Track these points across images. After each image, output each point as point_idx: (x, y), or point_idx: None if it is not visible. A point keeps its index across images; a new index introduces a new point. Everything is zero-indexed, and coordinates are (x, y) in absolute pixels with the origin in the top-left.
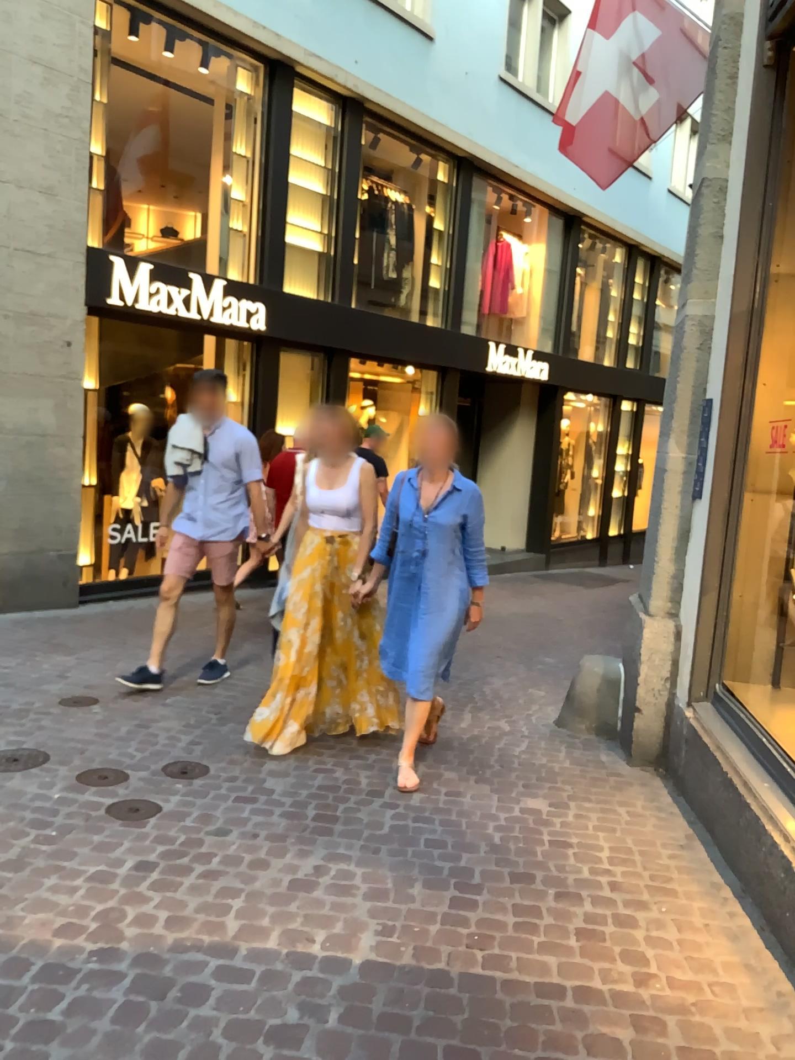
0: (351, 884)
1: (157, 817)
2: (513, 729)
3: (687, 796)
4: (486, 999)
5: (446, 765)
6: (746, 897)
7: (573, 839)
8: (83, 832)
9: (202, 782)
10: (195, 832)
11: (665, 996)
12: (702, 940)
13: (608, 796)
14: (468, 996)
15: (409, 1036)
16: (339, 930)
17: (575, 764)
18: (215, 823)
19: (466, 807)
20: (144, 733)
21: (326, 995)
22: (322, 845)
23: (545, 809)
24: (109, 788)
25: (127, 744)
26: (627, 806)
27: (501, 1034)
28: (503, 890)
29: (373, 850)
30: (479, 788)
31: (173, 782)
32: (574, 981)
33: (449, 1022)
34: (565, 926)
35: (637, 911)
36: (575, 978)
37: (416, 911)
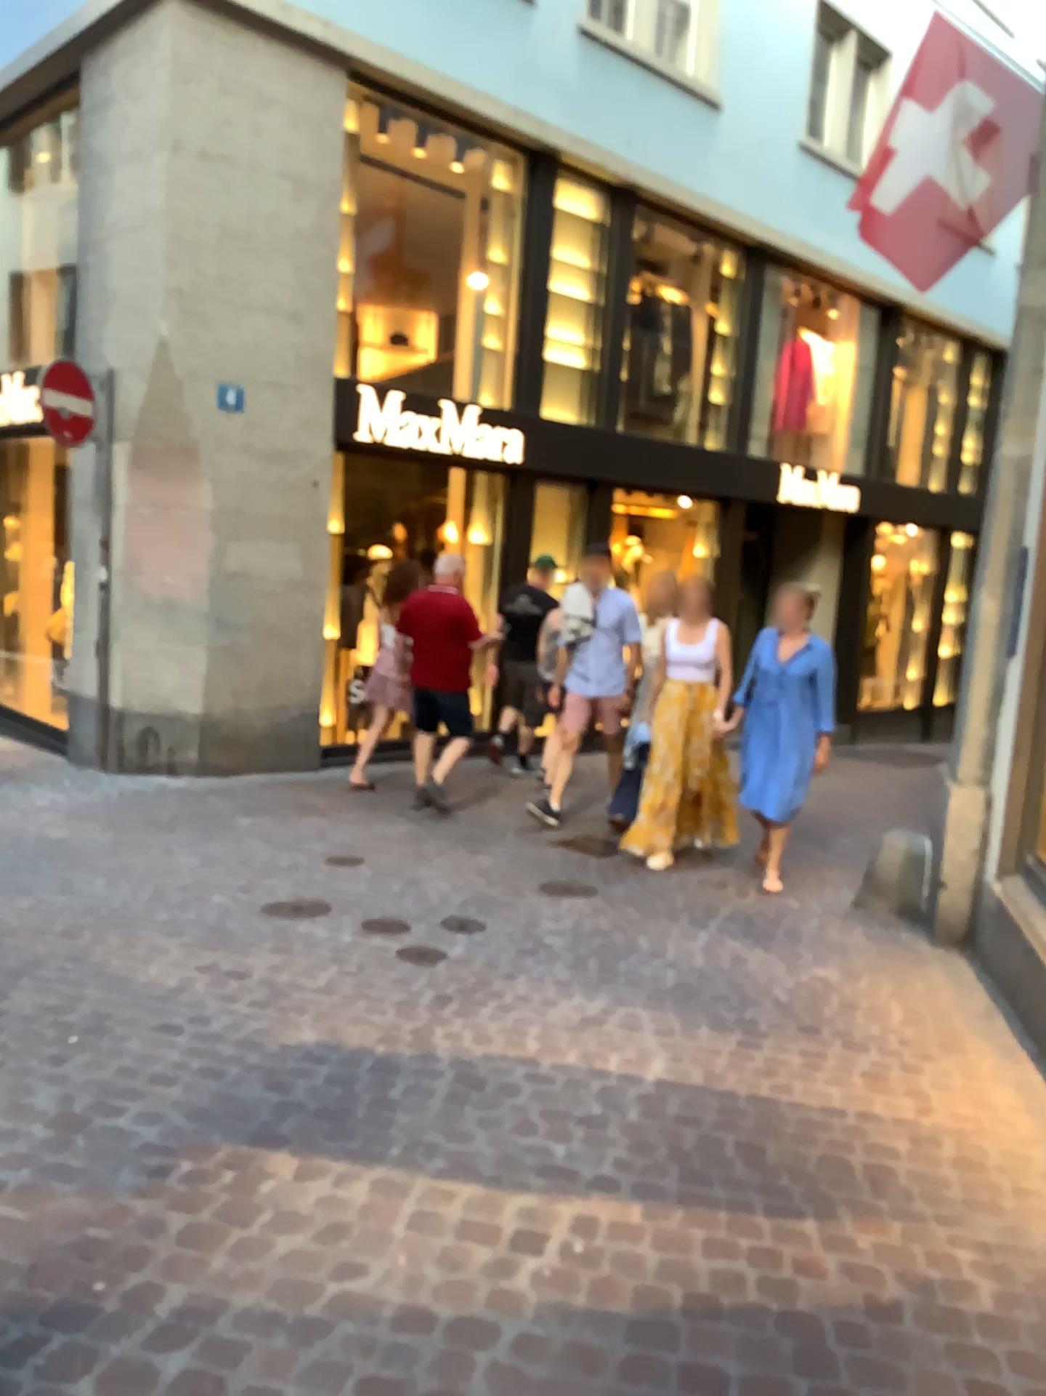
0: (640, 1023)
1: (446, 962)
2: (804, 905)
3: (991, 971)
4: (772, 1110)
5: (731, 934)
6: (1039, 1058)
7: (864, 1002)
8: (381, 970)
9: (484, 937)
10: (486, 976)
11: (944, 1122)
12: (988, 1087)
13: (905, 970)
14: (756, 1107)
15: (703, 1128)
16: (633, 1055)
17: (871, 940)
18: (503, 970)
19: (753, 971)
20: (417, 891)
21: (626, 1098)
22: (610, 993)
23: (836, 976)
24: (396, 937)
25: (402, 901)
26: (925, 979)
27: (786, 1133)
28: (790, 1037)
29: (660, 999)
30: (767, 955)
31: (455, 935)
32: (857, 1105)
33: (739, 1122)
34: (851, 1067)
35: (924, 1060)
36: (857, 1103)
37: (705, 1046)
